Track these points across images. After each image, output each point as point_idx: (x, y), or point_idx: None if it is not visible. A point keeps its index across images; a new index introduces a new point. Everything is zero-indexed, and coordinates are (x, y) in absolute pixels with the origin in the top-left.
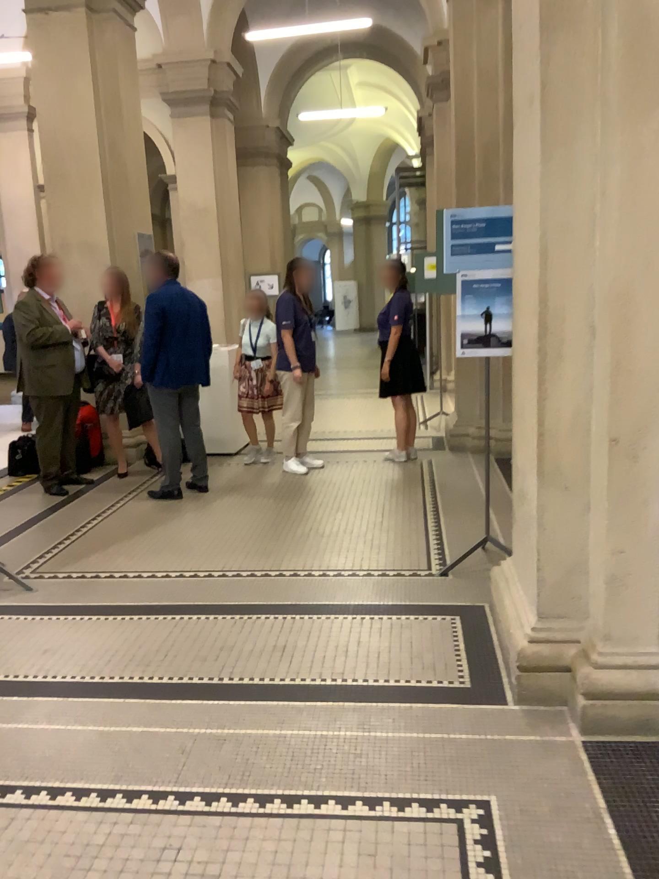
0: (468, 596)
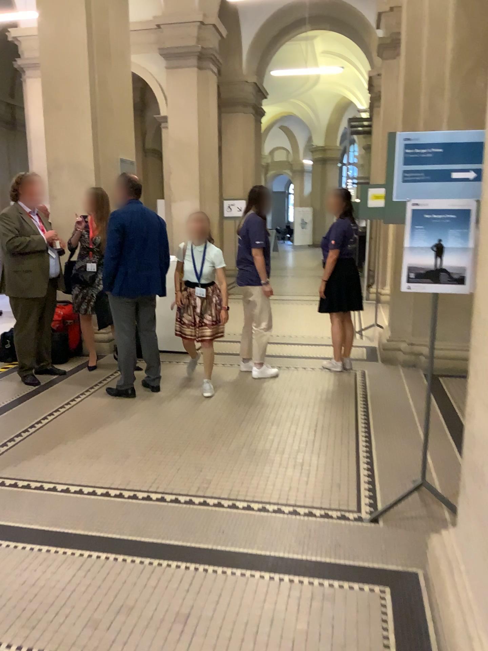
0: (400, 551)
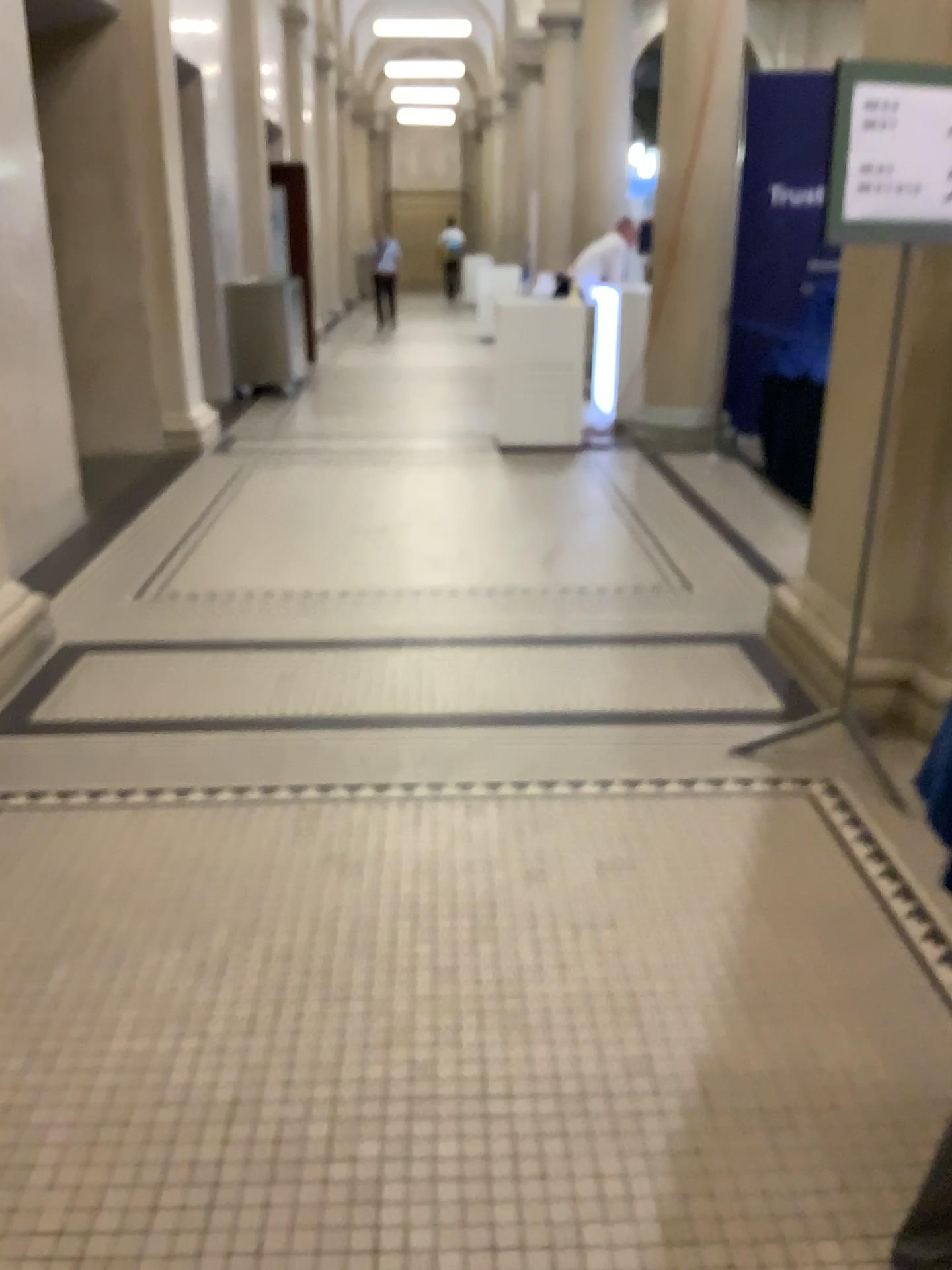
0: None
